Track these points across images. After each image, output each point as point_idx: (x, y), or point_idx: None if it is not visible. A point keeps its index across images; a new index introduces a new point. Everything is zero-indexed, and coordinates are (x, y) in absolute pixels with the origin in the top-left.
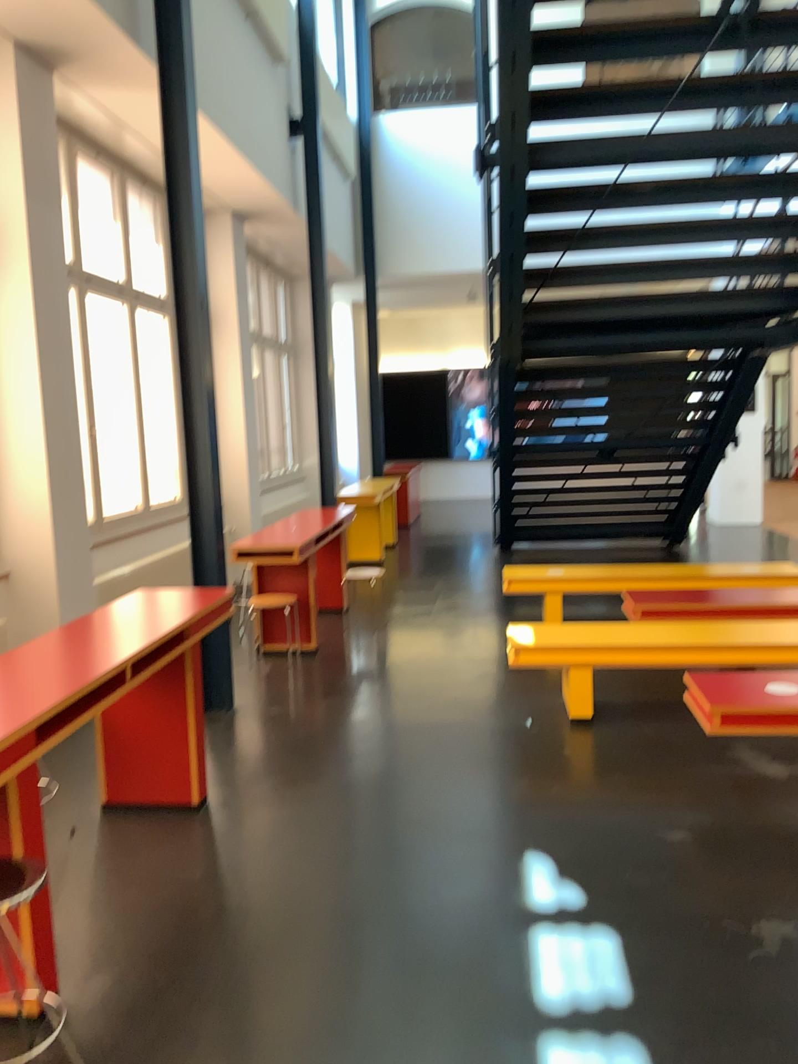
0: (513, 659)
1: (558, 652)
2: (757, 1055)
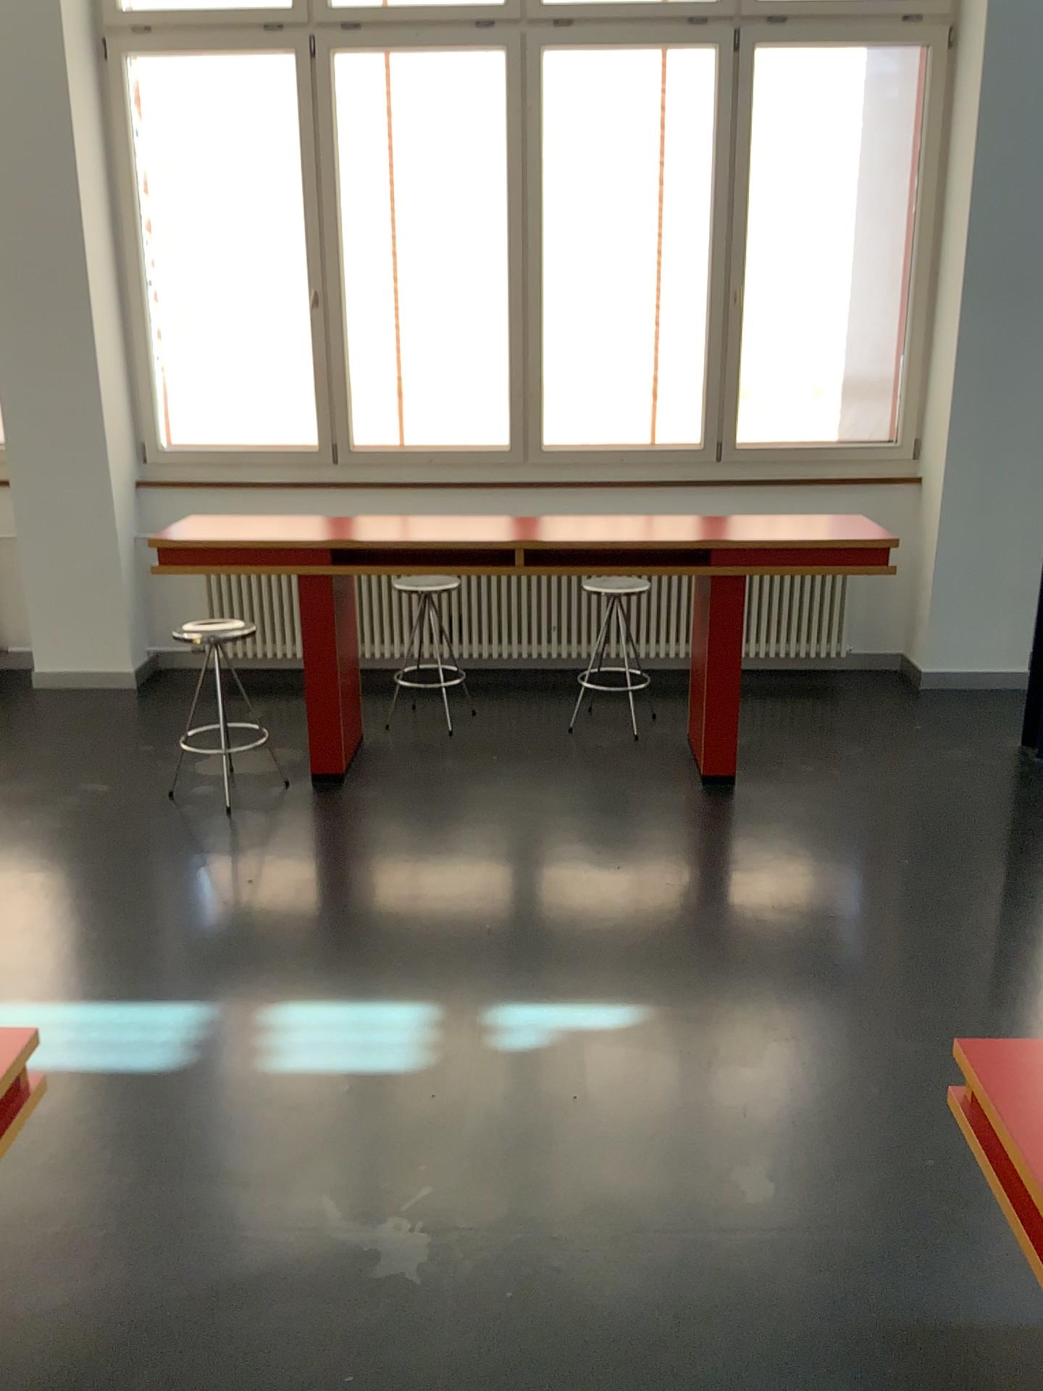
0: None
1: None
2: (122, 1156)
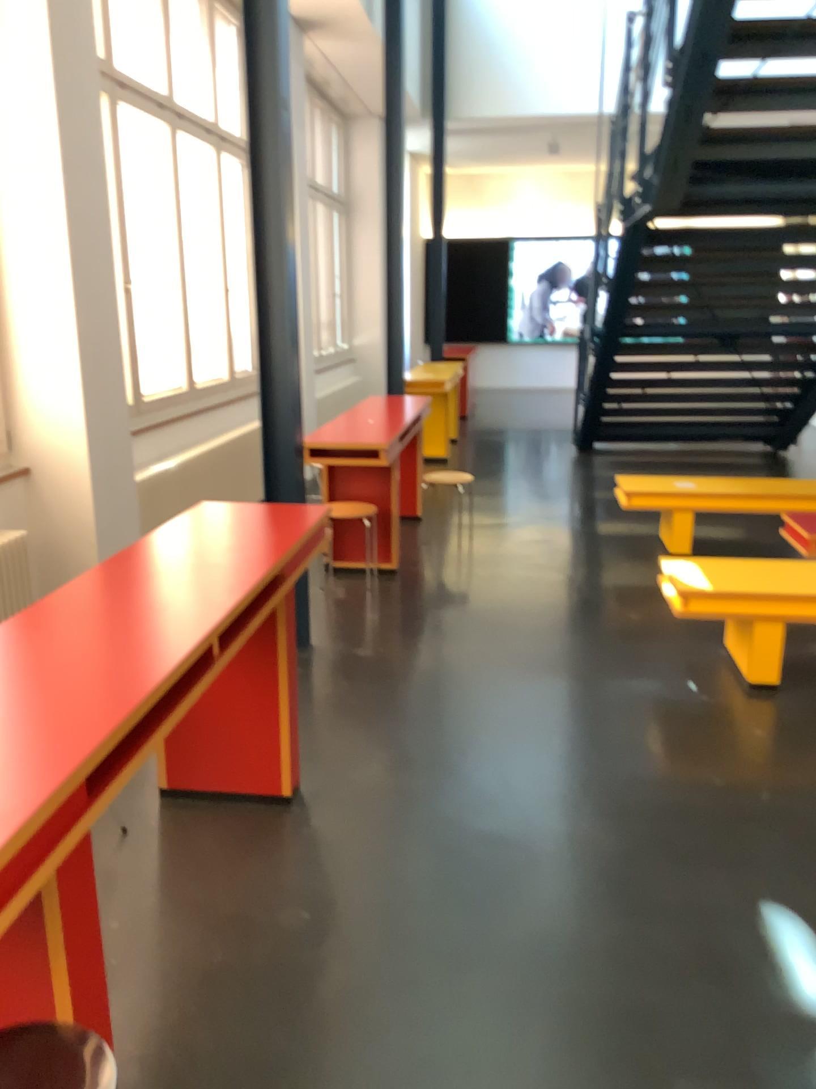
0: (681, 607)
1: (742, 600)
2: None
